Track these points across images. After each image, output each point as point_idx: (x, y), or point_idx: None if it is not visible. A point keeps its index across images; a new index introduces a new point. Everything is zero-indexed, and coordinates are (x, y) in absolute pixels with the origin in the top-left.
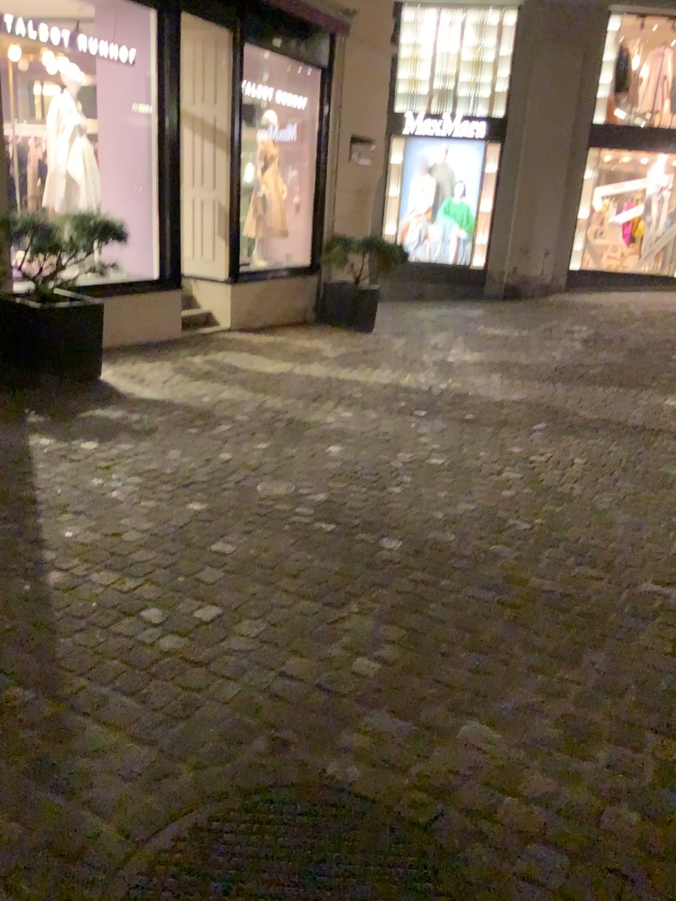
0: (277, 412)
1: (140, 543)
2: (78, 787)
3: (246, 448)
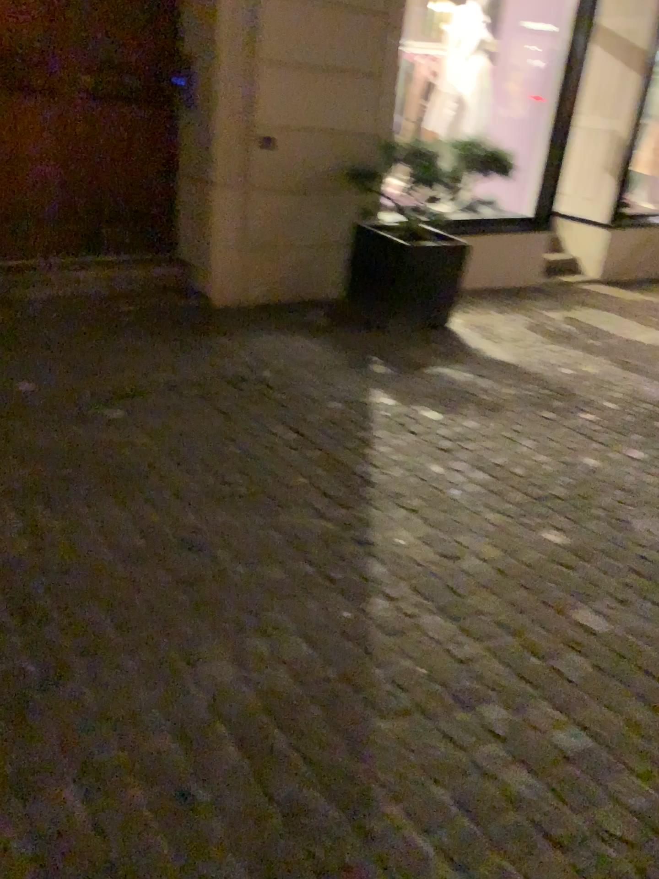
0: (653, 407)
1: (481, 576)
2: None
3: (613, 454)
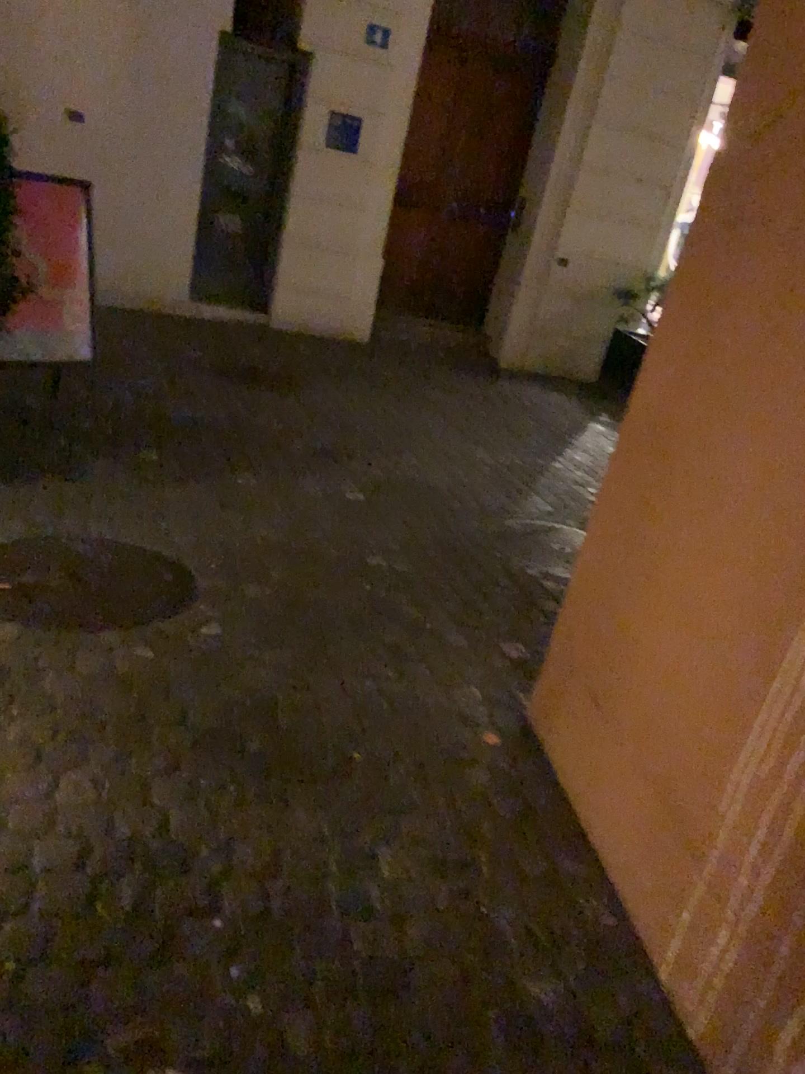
0: None
1: None
2: (521, 503)
3: None
